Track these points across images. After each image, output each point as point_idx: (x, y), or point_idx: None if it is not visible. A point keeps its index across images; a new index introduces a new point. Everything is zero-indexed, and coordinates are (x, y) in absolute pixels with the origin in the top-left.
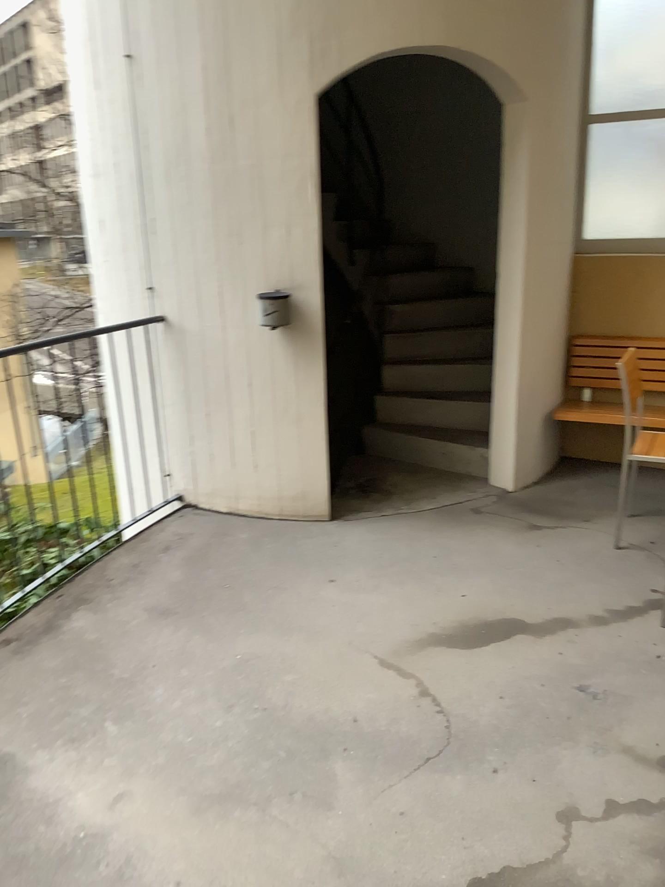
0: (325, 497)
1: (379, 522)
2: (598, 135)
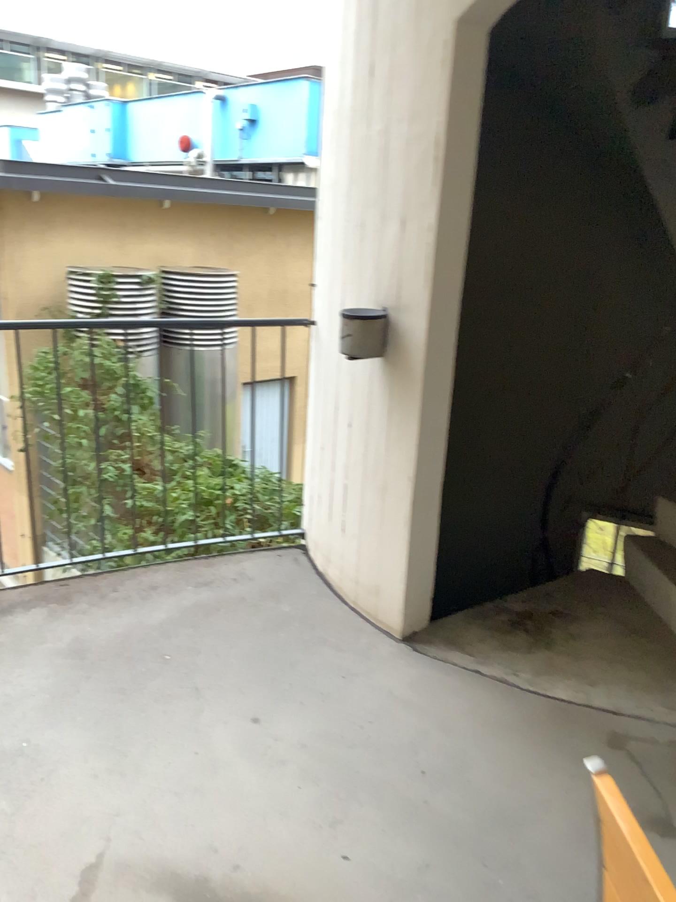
0: (396, 605)
1: (455, 675)
2: None
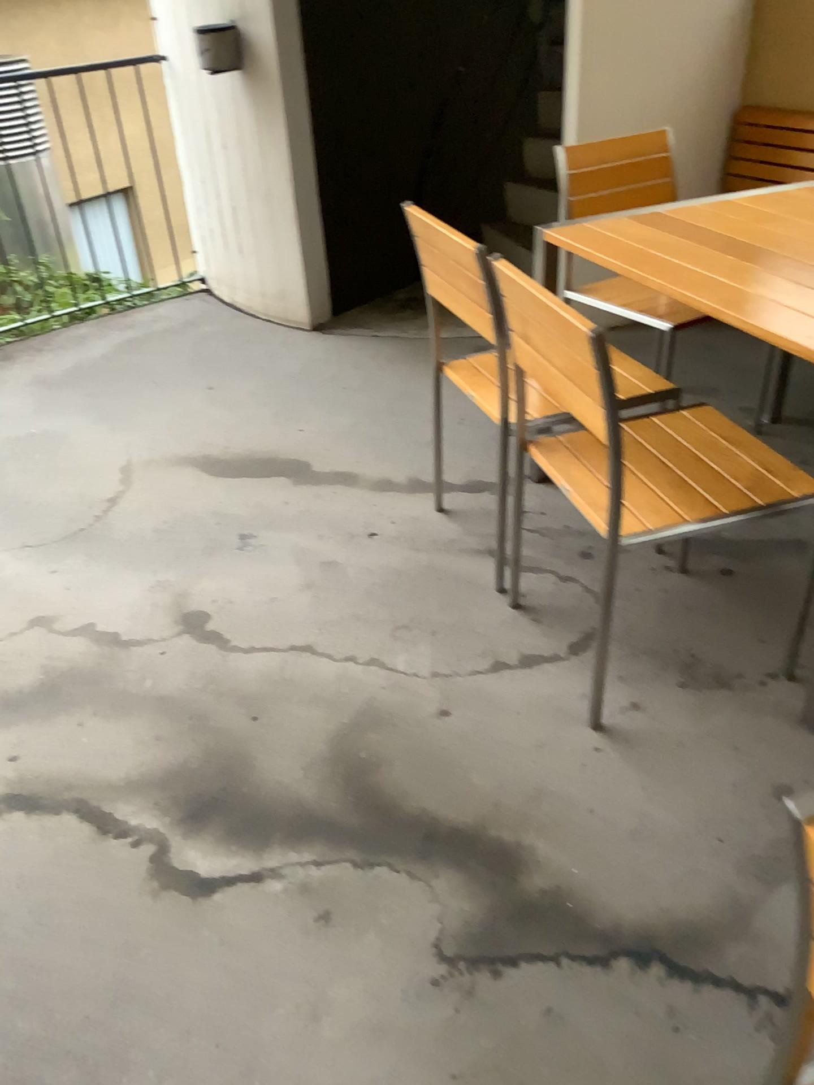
0: (300, 298)
1: (359, 339)
2: None
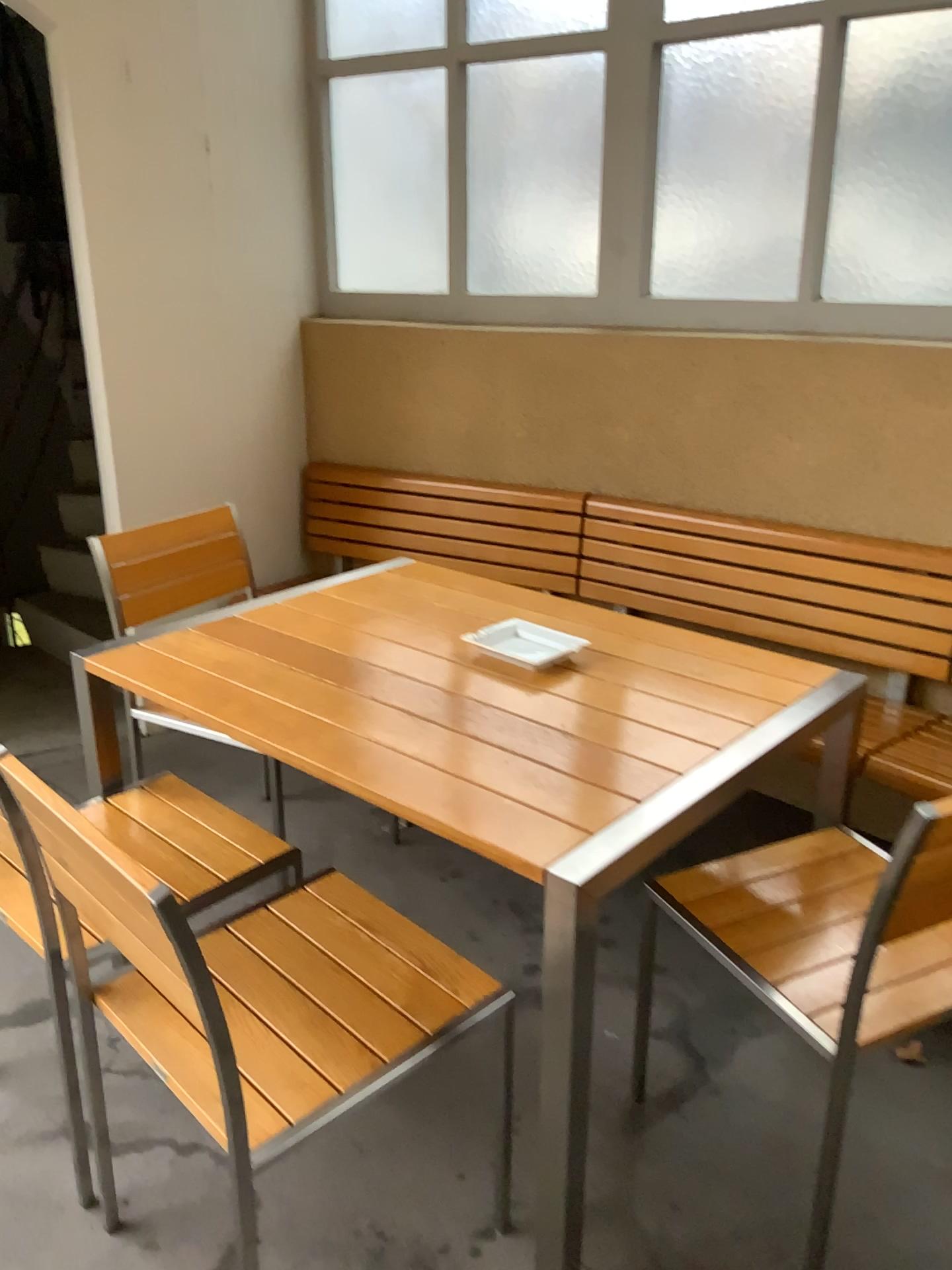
0: None
1: None
2: (342, 100)
